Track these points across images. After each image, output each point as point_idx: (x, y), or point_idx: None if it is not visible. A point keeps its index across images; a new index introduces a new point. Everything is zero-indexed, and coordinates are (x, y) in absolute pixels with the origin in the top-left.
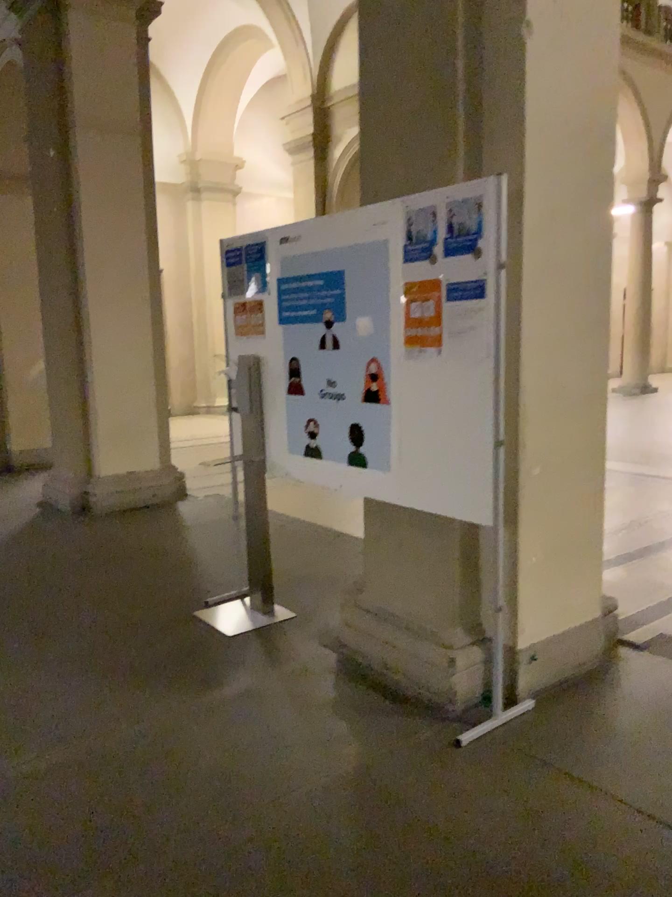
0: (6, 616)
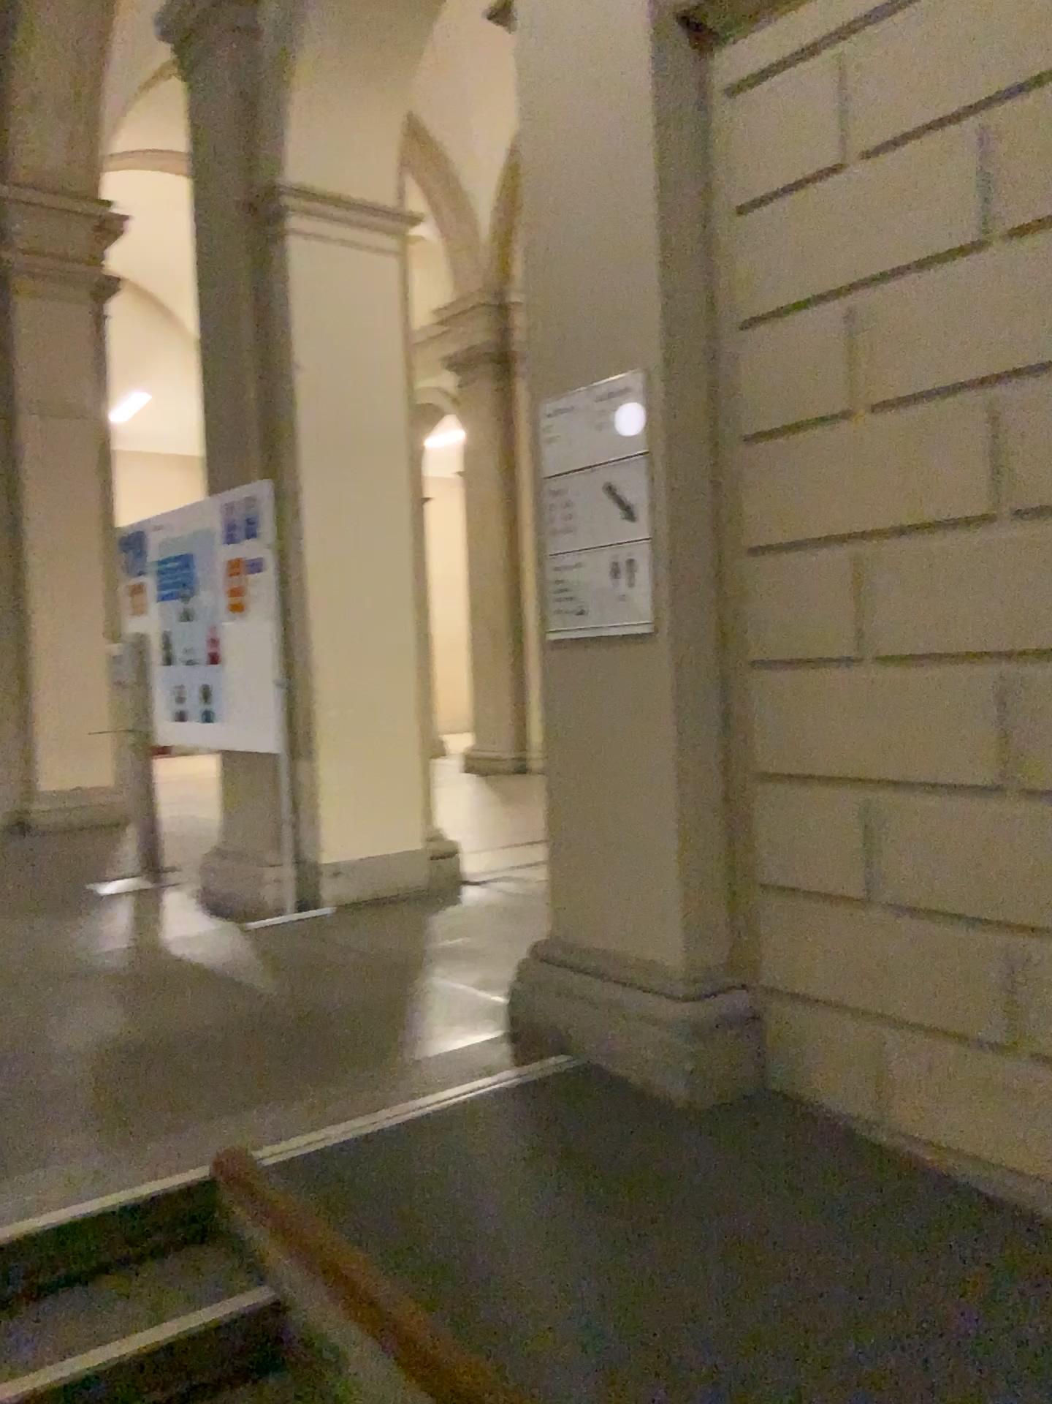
0: None
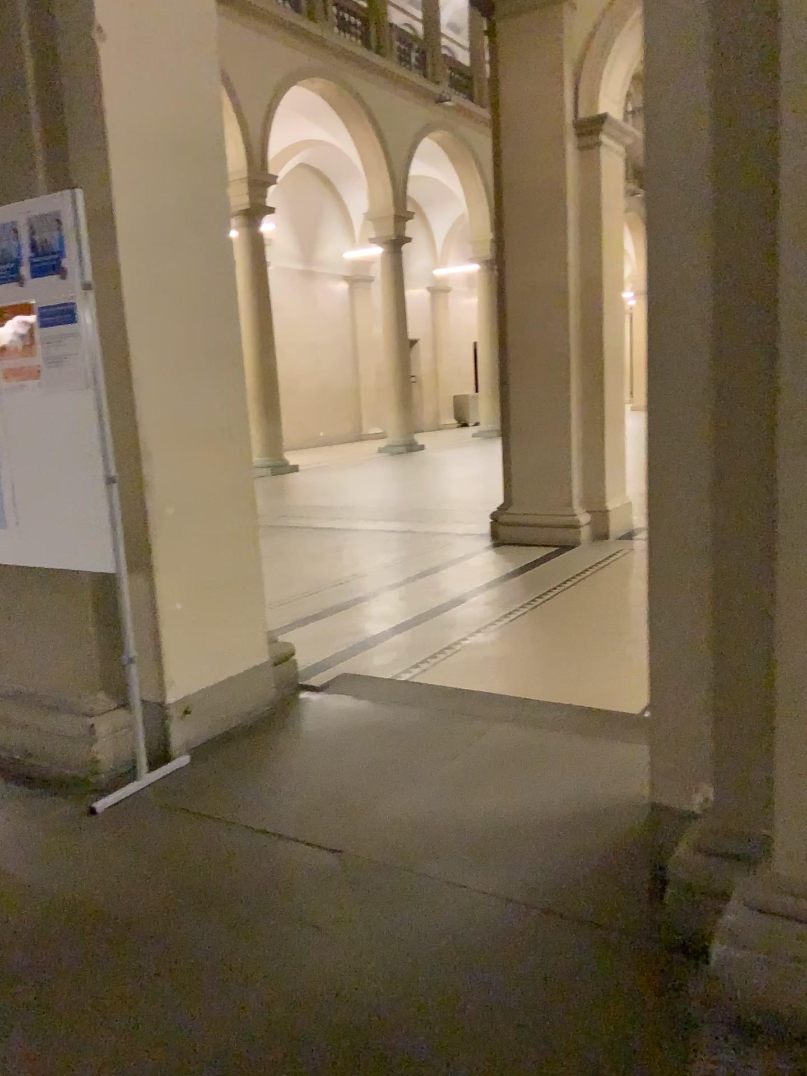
0: None
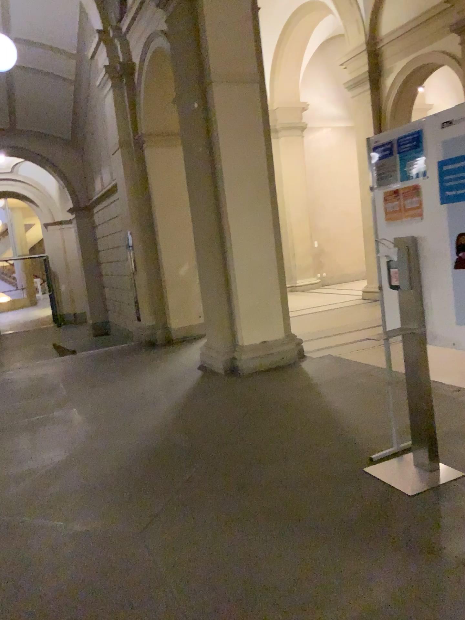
0: (207, 468)
